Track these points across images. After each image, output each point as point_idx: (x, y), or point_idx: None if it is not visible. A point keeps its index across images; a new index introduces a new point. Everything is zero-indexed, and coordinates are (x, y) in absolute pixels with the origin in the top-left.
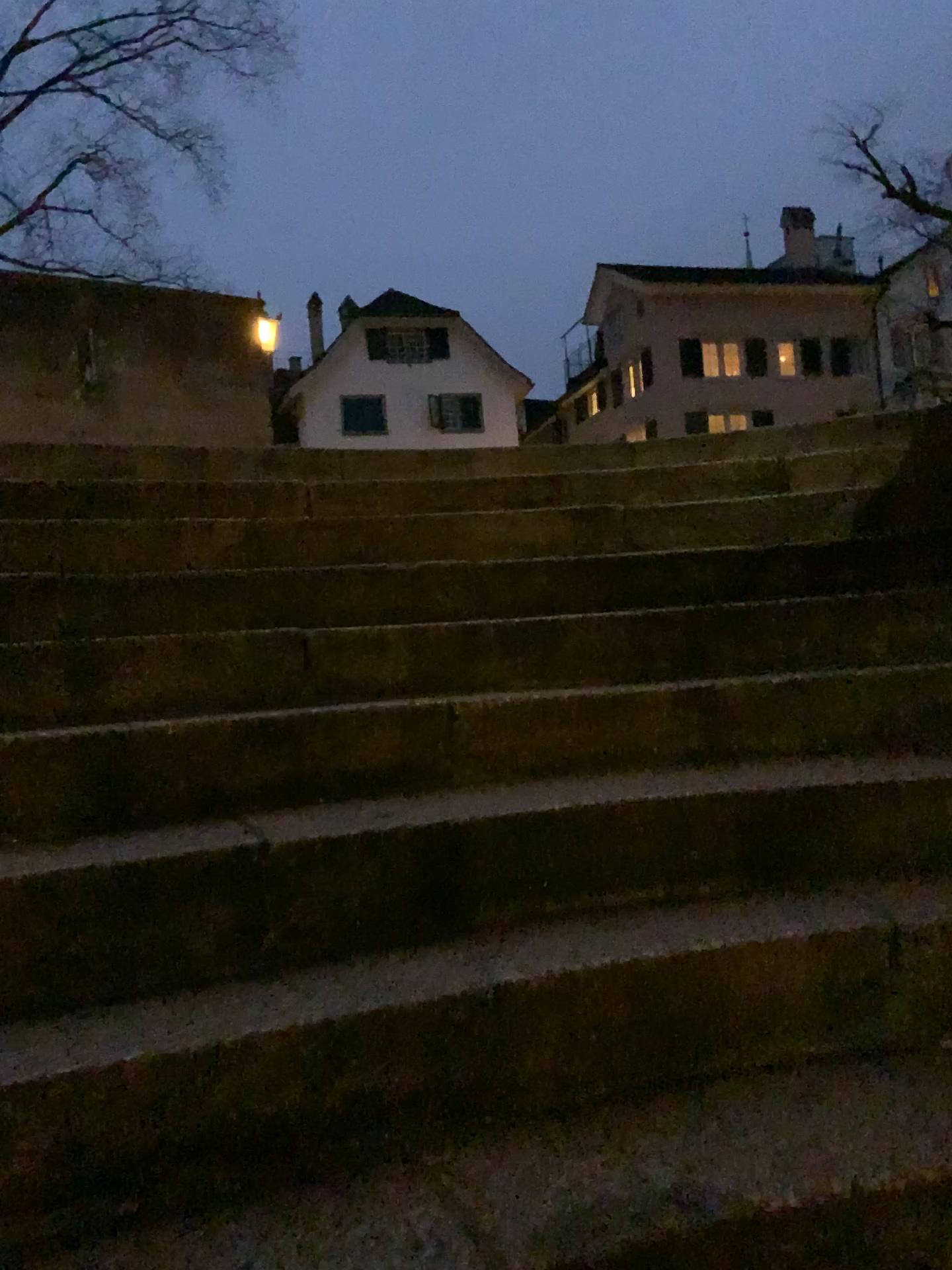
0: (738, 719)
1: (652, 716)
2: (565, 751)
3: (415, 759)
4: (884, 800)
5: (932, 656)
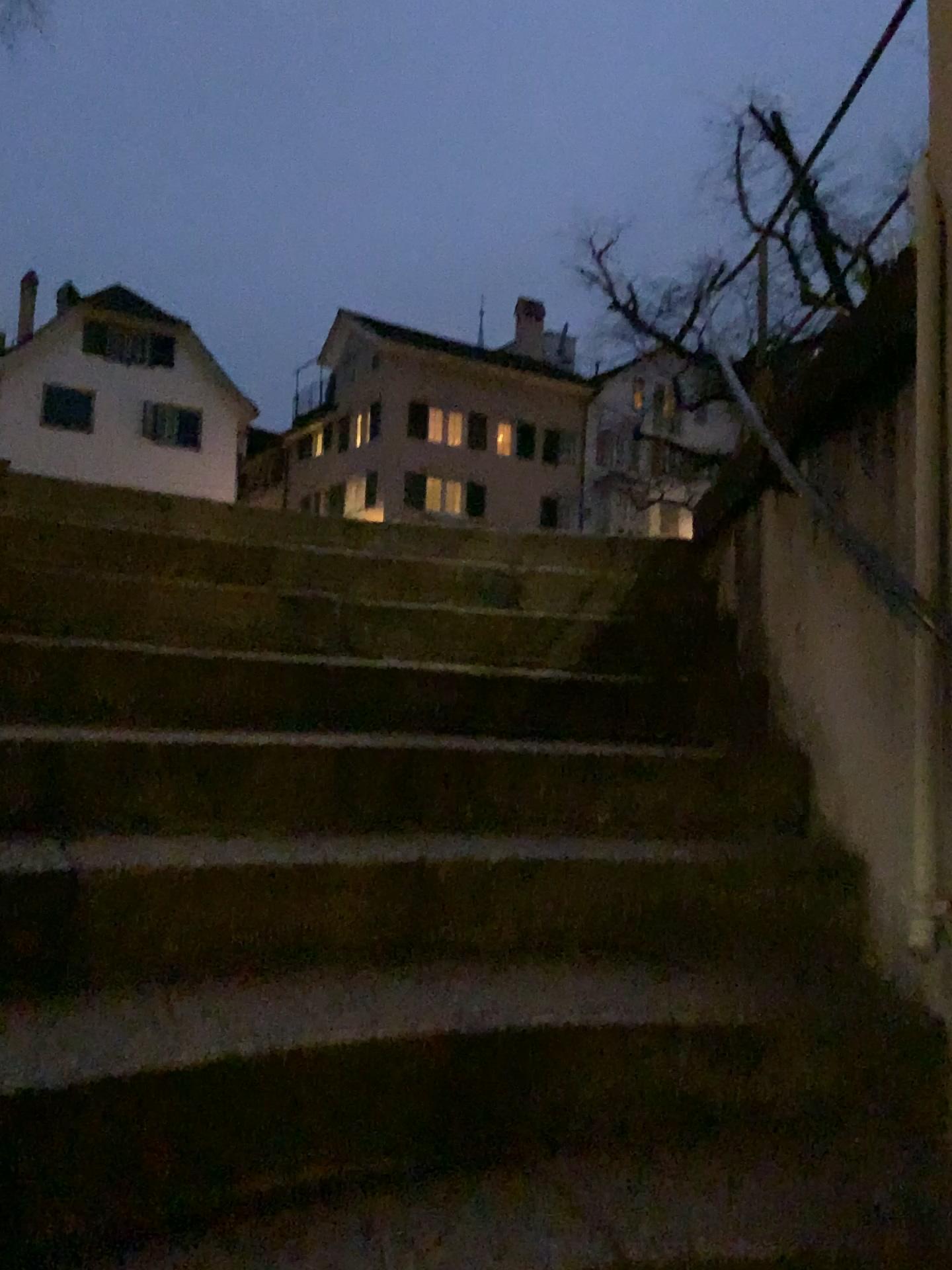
0: (449, 909)
1: (347, 897)
2: (229, 946)
3: (15, 953)
4: (614, 1045)
5: (666, 840)
